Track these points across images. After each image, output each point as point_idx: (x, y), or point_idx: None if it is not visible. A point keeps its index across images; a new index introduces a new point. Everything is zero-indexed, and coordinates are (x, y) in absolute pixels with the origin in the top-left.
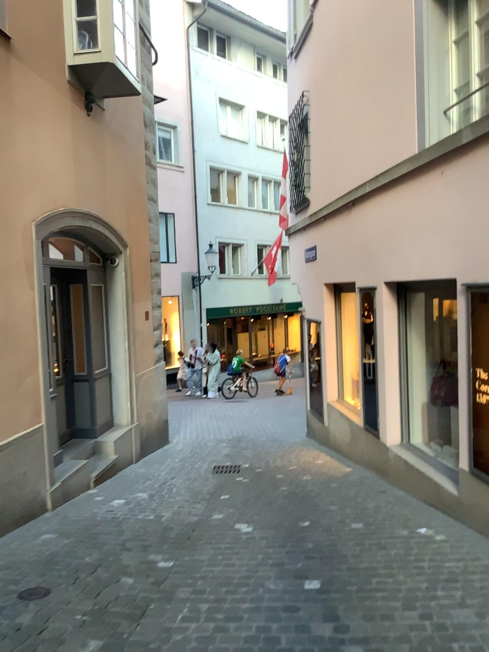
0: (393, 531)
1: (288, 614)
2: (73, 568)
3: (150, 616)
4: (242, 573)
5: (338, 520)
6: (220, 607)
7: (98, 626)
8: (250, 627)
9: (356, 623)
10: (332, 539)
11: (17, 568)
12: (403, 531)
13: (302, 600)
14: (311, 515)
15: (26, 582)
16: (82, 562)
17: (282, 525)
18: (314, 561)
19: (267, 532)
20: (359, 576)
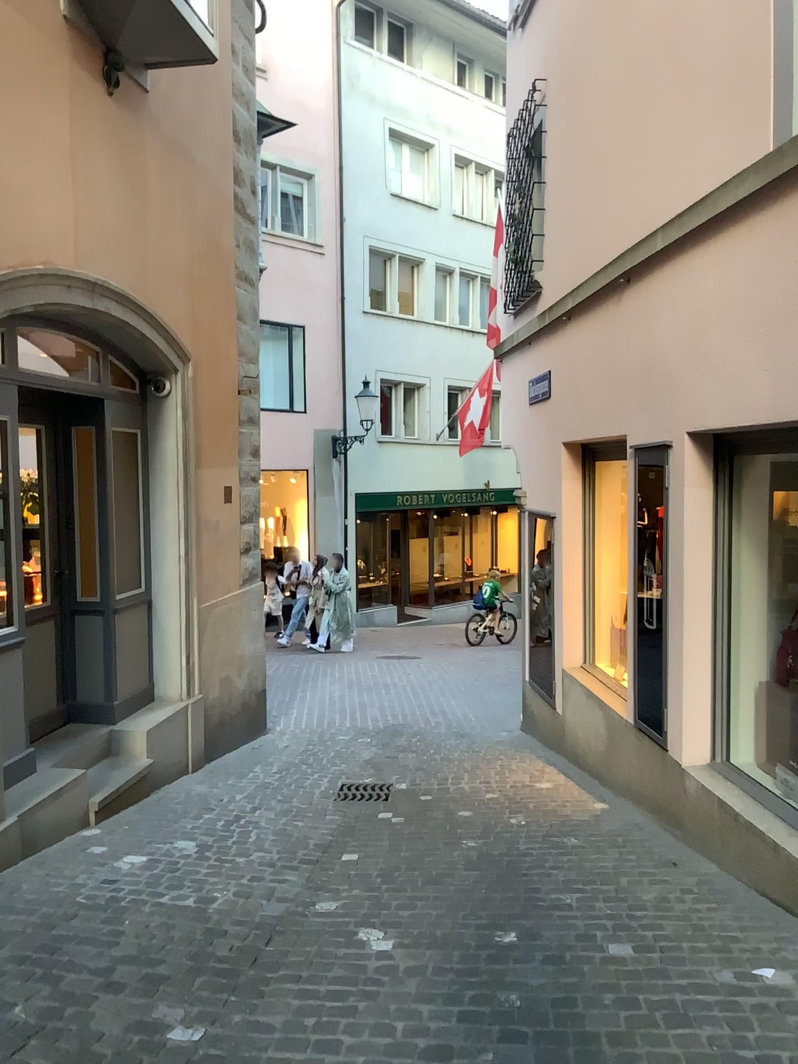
0: (703, 974)
1: None
2: None
3: None
4: None
5: (579, 935)
6: None
7: None
8: None
9: None
10: (564, 988)
11: None
12: (726, 974)
13: None
14: (520, 916)
15: None
16: None
17: (457, 943)
18: (523, 1055)
19: (423, 957)
20: None
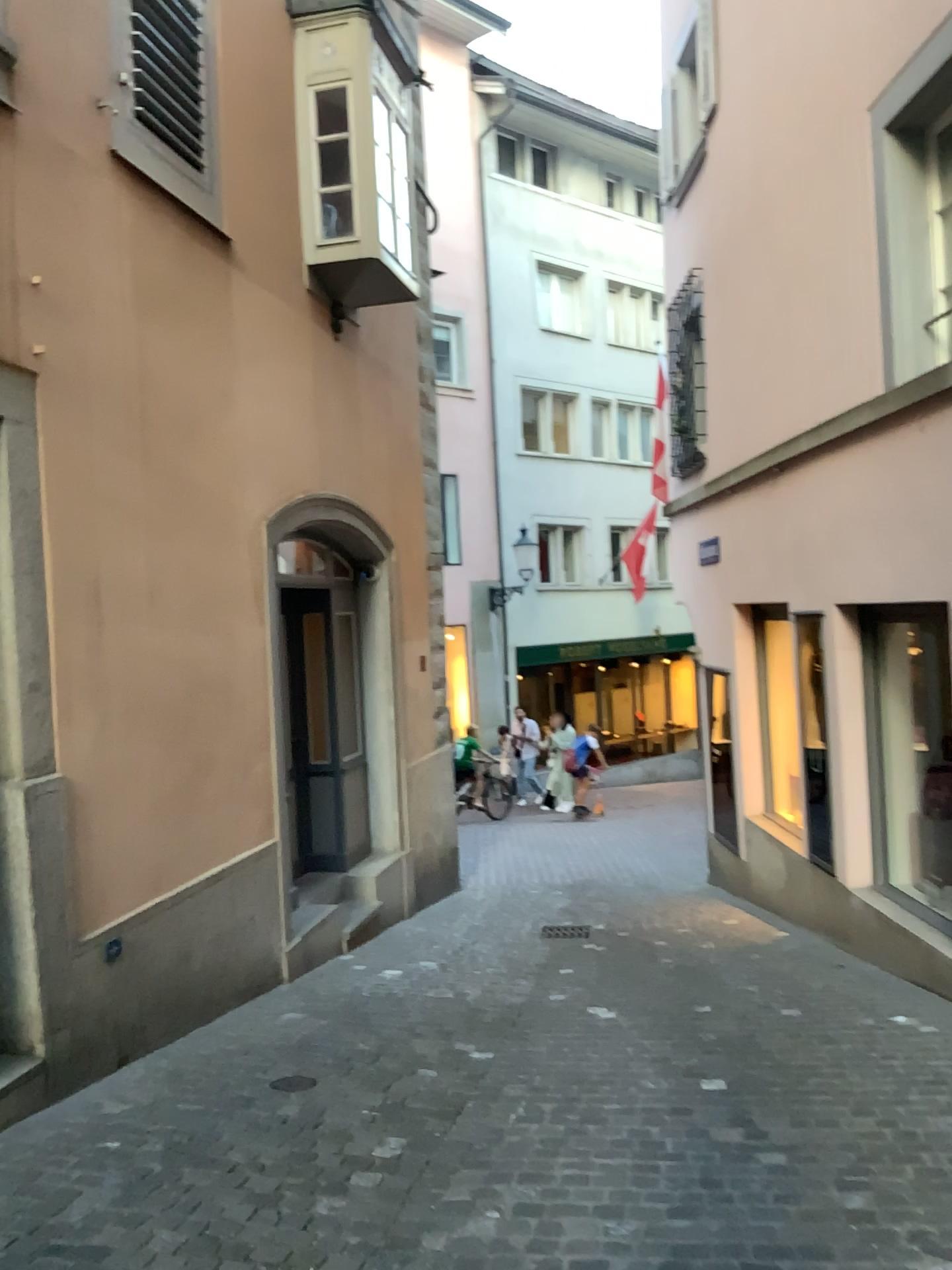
0: (850, 1018)
1: (677, 1114)
2: (342, 1054)
3: (470, 1111)
4: (603, 1066)
5: (758, 1002)
6: (573, 1104)
7: (398, 1120)
8: (620, 1127)
9: (780, 1127)
10: (747, 1027)
11: (260, 1051)
12: (867, 1017)
13: (697, 1100)
14: (712, 994)
15: (278, 1068)
16: (355, 1048)
17: (665, 1009)
18: (717, 1054)
19: (641, 1017)
20: (789, 1073)
